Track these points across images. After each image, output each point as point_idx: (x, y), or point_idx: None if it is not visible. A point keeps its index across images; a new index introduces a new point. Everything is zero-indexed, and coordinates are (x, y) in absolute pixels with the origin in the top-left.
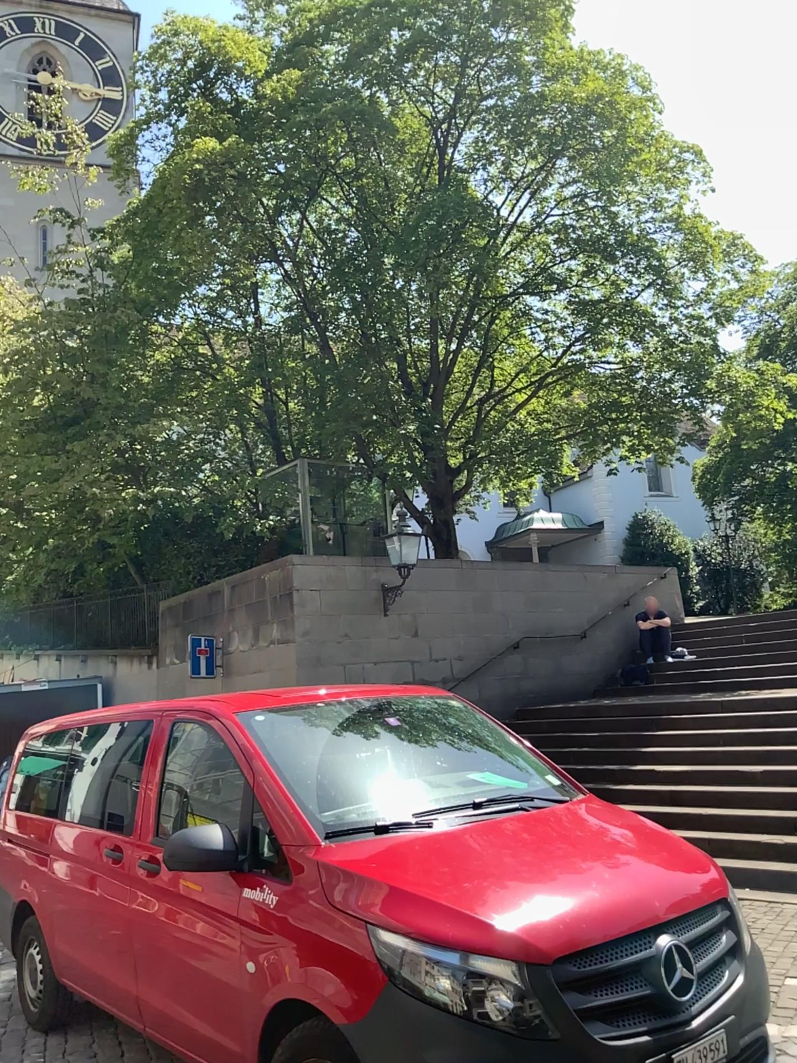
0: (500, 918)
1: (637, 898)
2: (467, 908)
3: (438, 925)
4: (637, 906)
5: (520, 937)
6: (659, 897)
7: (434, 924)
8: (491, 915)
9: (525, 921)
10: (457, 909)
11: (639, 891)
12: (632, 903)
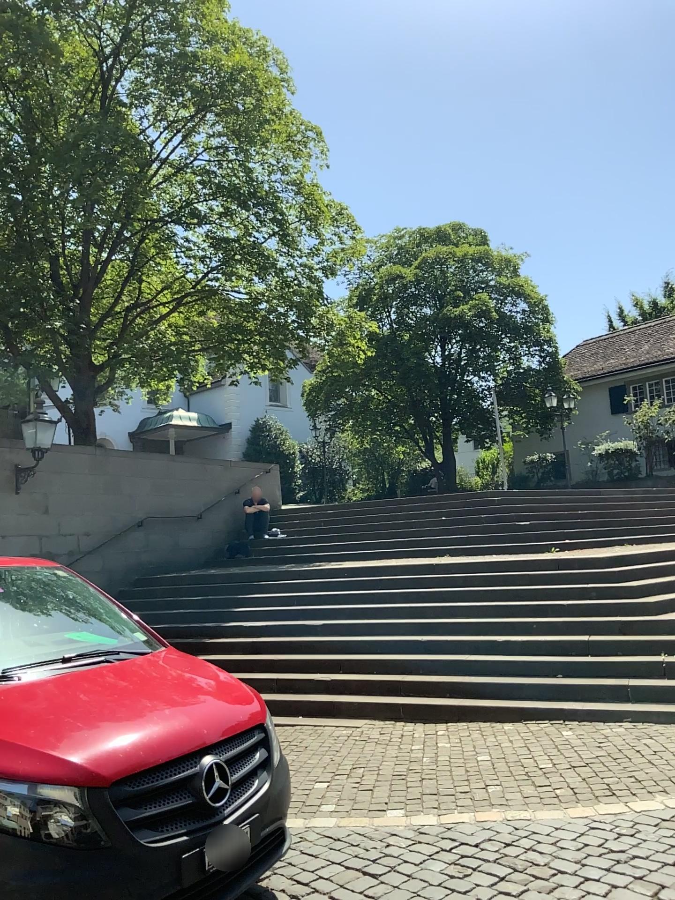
0: (66, 753)
1: (188, 728)
2: (38, 747)
3: (9, 763)
4: (188, 735)
5: (82, 767)
6: (206, 727)
7: (6, 763)
8: (59, 751)
9: (88, 754)
10: (28, 748)
11: (191, 723)
12: (184, 733)
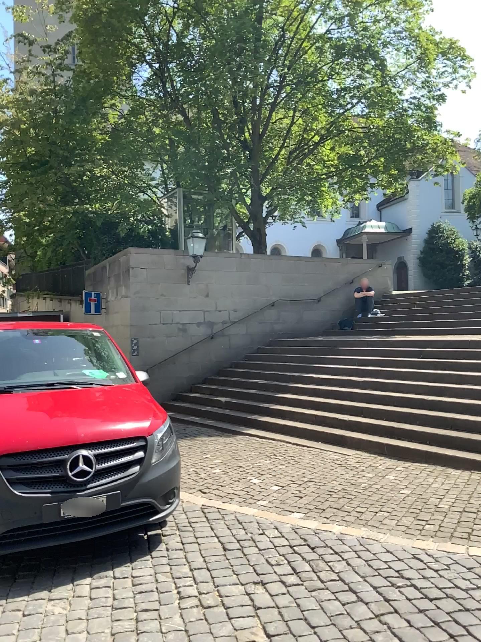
0: None
1: (66, 431)
2: None
3: None
4: (65, 435)
5: None
6: (80, 432)
7: None
8: None
9: None
10: None
11: (70, 428)
12: (62, 434)
